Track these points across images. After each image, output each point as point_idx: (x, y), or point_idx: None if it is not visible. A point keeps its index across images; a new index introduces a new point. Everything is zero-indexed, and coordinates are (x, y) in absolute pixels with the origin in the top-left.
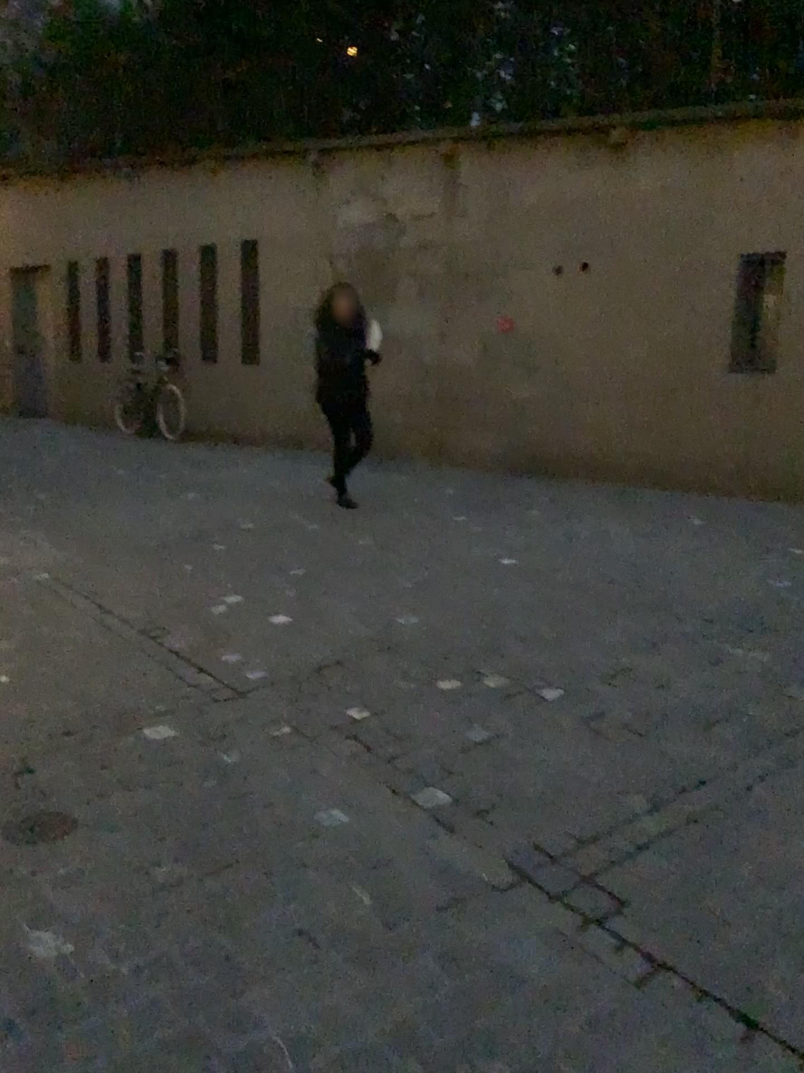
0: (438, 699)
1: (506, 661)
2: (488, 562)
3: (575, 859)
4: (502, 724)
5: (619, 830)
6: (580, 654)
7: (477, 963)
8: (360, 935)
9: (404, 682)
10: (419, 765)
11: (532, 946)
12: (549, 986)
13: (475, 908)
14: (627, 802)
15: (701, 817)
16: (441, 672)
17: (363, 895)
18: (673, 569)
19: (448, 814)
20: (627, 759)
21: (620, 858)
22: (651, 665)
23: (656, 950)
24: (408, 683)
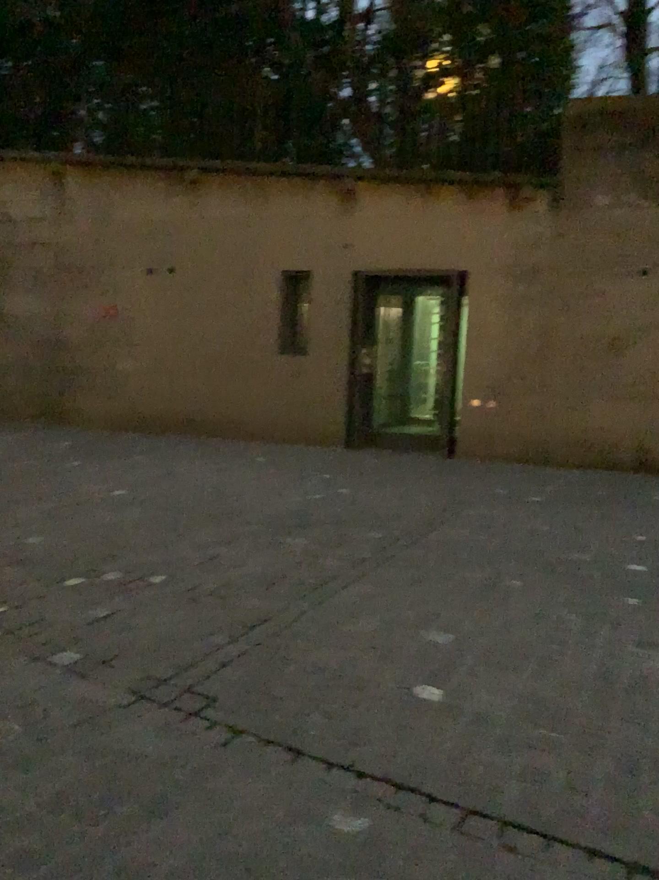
0: (66, 591)
1: (119, 561)
2: (100, 494)
3: (179, 679)
4: (119, 602)
5: (210, 657)
6: (177, 551)
7: (111, 751)
8: (16, 750)
9: (35, 583)
10: (54, 637)
11: (151, 734)
12: (165, 754)
13: (107, 719)
14: (214, 639)
15: (265, 642)
16: (67, 573)
17: (16, 725)
18: (243, 492)
19: (81, 666)
20: (214, 614)
21: (211, 674)
22: (229, 554)
23: (237, 722)
24: (39, 583)
